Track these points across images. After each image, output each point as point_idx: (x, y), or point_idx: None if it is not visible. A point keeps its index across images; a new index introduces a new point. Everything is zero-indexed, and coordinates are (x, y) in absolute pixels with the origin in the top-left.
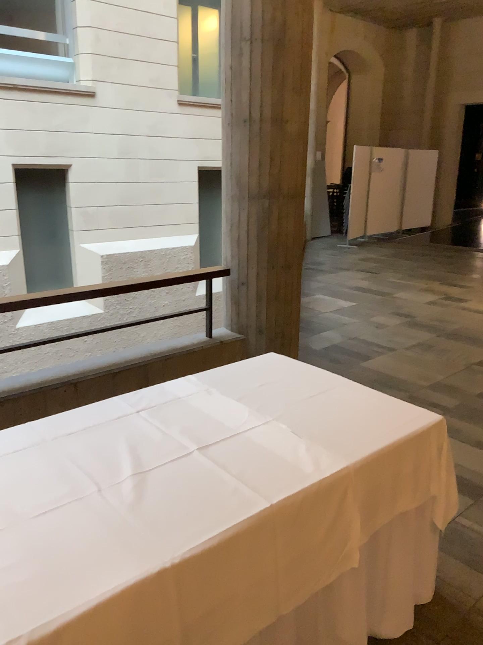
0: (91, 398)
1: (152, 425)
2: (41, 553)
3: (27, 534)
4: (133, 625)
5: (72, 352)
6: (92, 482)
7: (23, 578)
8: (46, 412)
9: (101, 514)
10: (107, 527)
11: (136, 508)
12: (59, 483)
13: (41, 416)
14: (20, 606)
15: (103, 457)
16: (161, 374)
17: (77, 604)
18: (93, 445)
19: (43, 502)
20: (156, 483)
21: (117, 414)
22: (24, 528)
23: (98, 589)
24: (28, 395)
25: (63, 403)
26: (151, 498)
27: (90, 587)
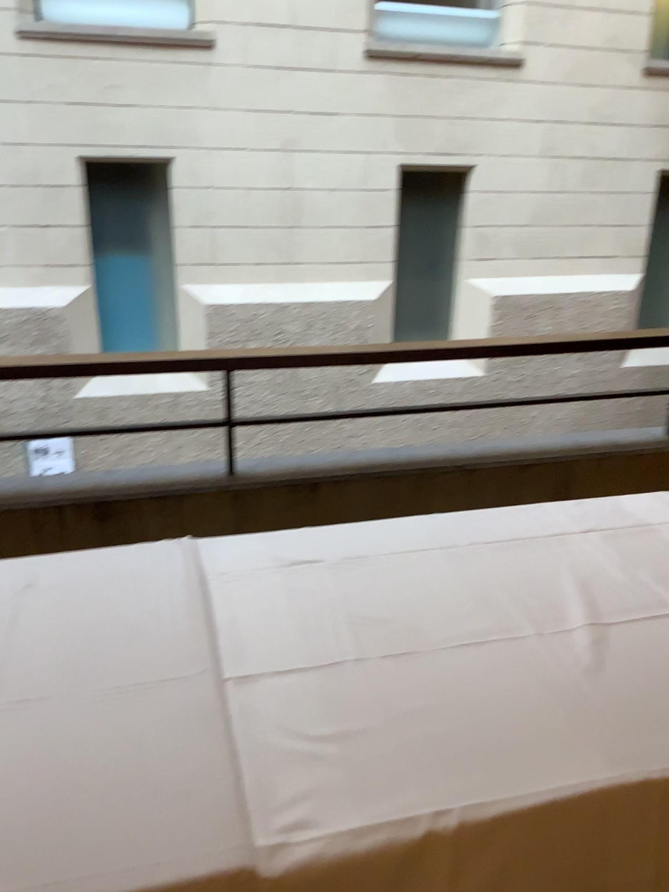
0: (493, 495)
1: (613, 558)
2: (470, 705)
3: (448, 672)
4: (597, 852)
5: (474, 427)
6: (531, 622)
7: (448, 733)
8: (433, 502)
9: (549, 673)
10: (559, 695)
11: (600, 679)
12: (484, 611)
13: (427, 507)
14: (448, 771)
15: (543, 590)
16: (593, 478)
17: (528, 796)
18: (525, 568)
19: (466, 633)
20: (627, 649)
21: (558, 531)
22: (444, 663)
23: (557, 786)
24: (412, 475)
25: (455, 495)
26: (624, 670)
27: (544, 778)
